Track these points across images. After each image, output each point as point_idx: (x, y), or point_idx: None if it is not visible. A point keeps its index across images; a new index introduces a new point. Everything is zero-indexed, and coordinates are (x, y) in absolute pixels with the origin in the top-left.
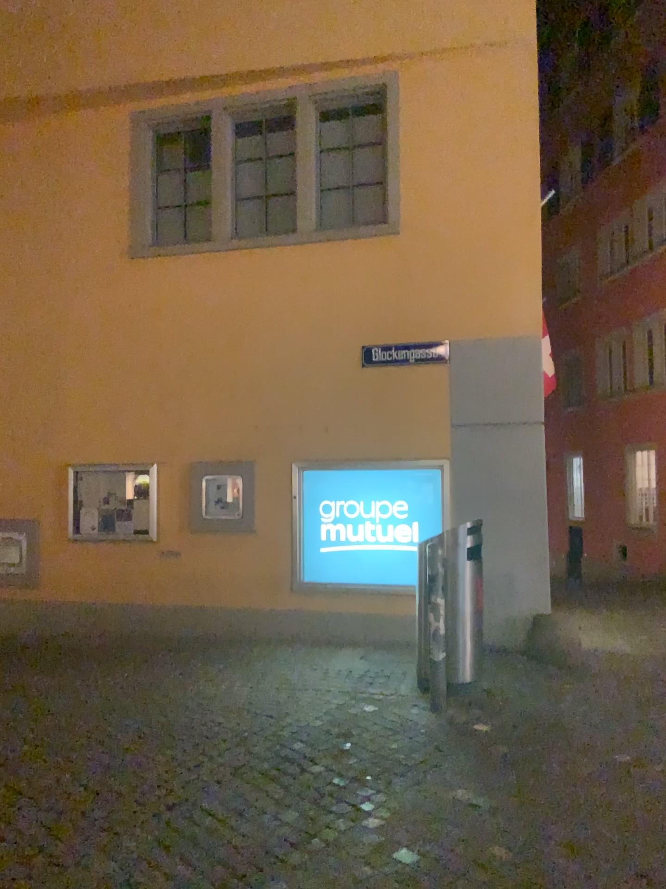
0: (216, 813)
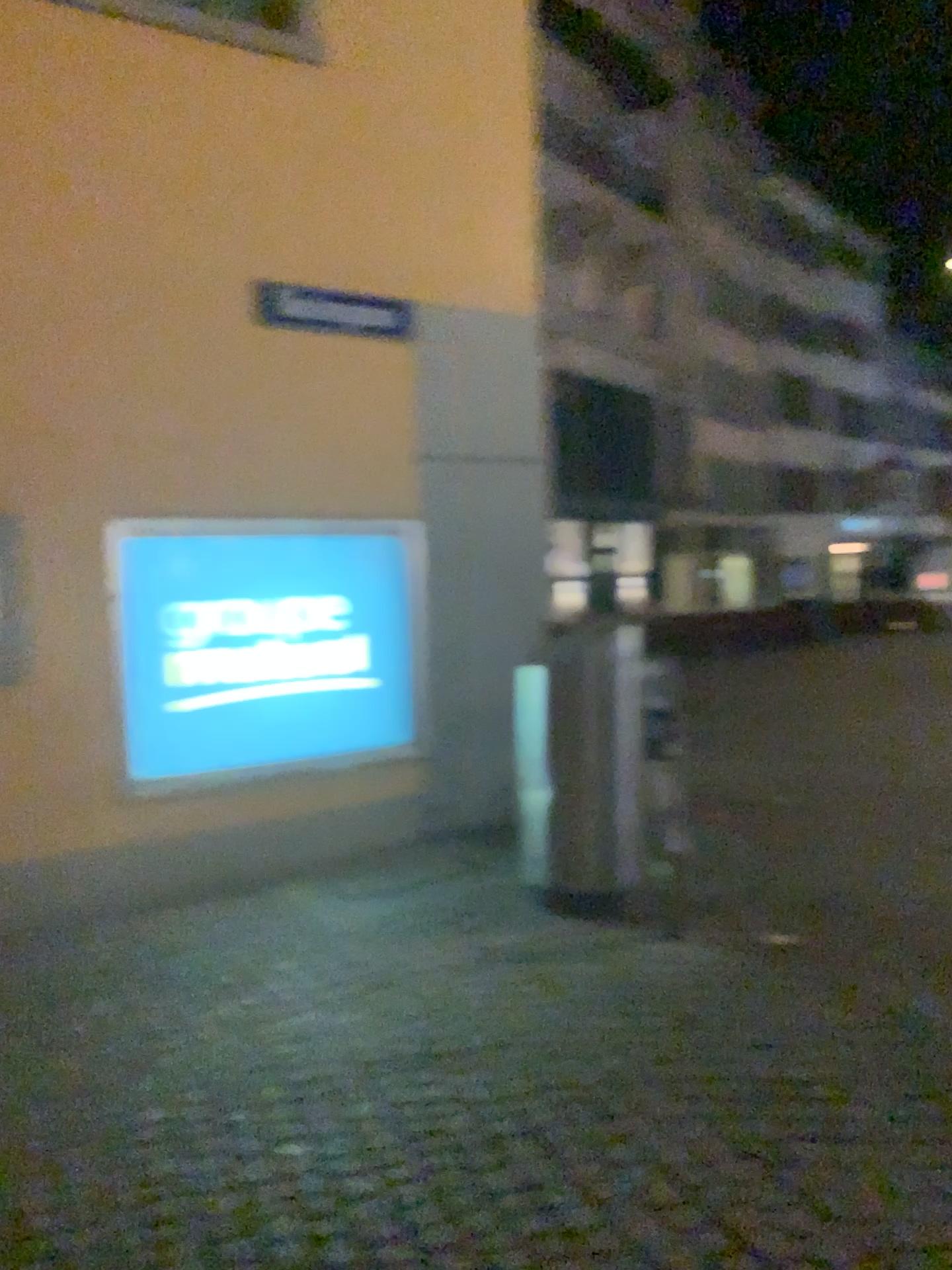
0: None
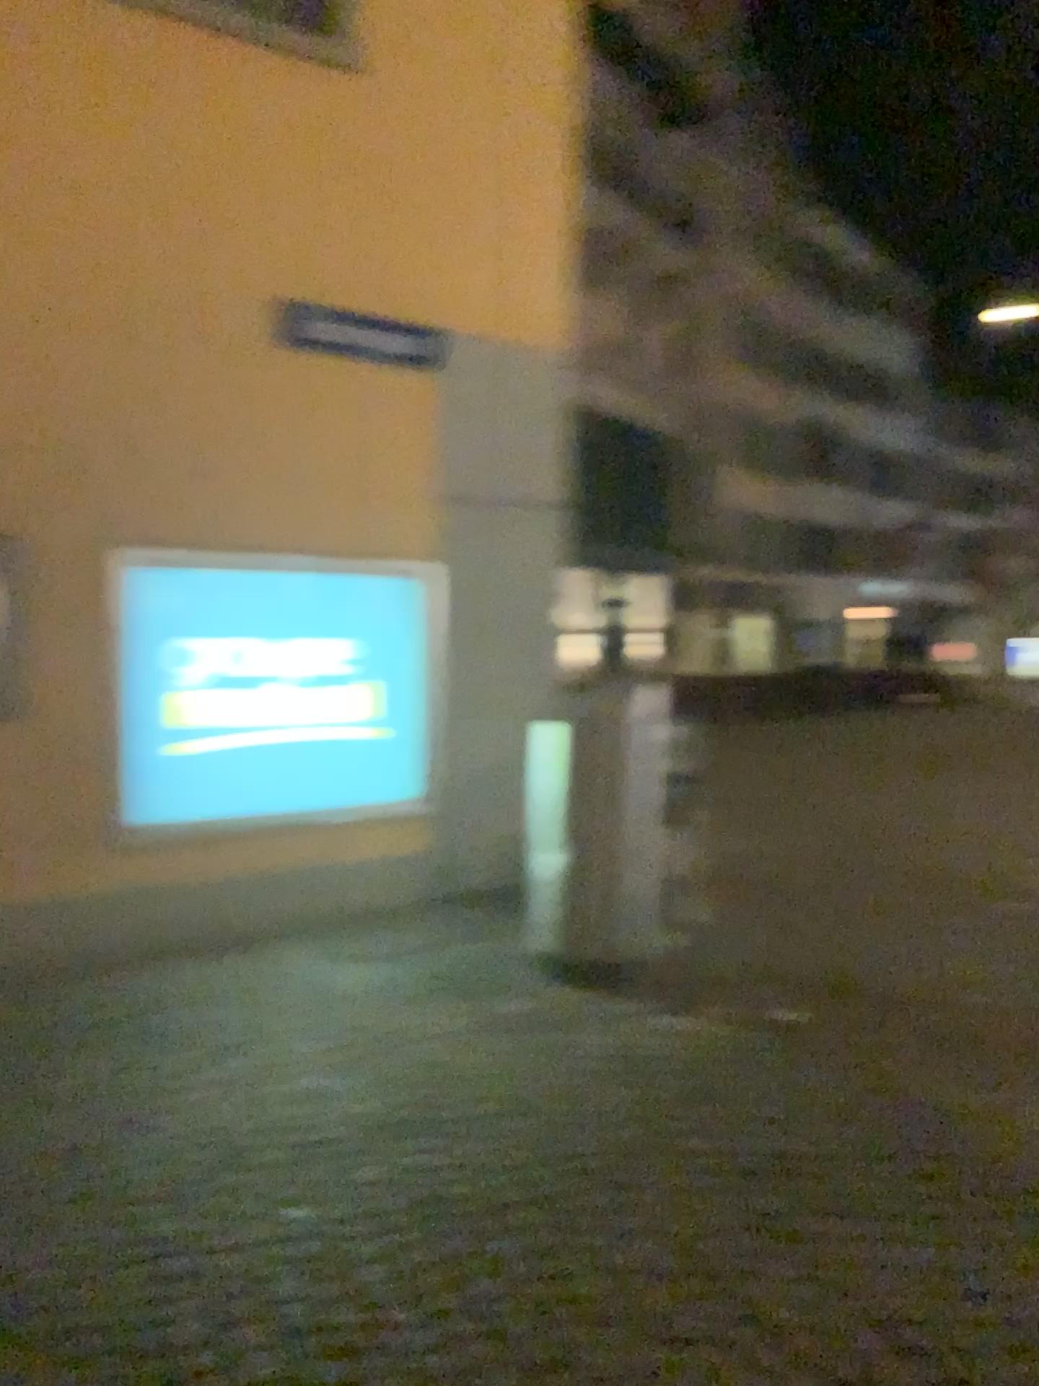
0: (966, 1317)
